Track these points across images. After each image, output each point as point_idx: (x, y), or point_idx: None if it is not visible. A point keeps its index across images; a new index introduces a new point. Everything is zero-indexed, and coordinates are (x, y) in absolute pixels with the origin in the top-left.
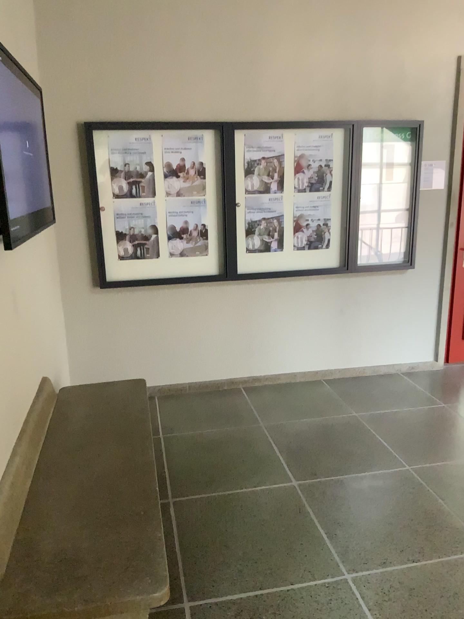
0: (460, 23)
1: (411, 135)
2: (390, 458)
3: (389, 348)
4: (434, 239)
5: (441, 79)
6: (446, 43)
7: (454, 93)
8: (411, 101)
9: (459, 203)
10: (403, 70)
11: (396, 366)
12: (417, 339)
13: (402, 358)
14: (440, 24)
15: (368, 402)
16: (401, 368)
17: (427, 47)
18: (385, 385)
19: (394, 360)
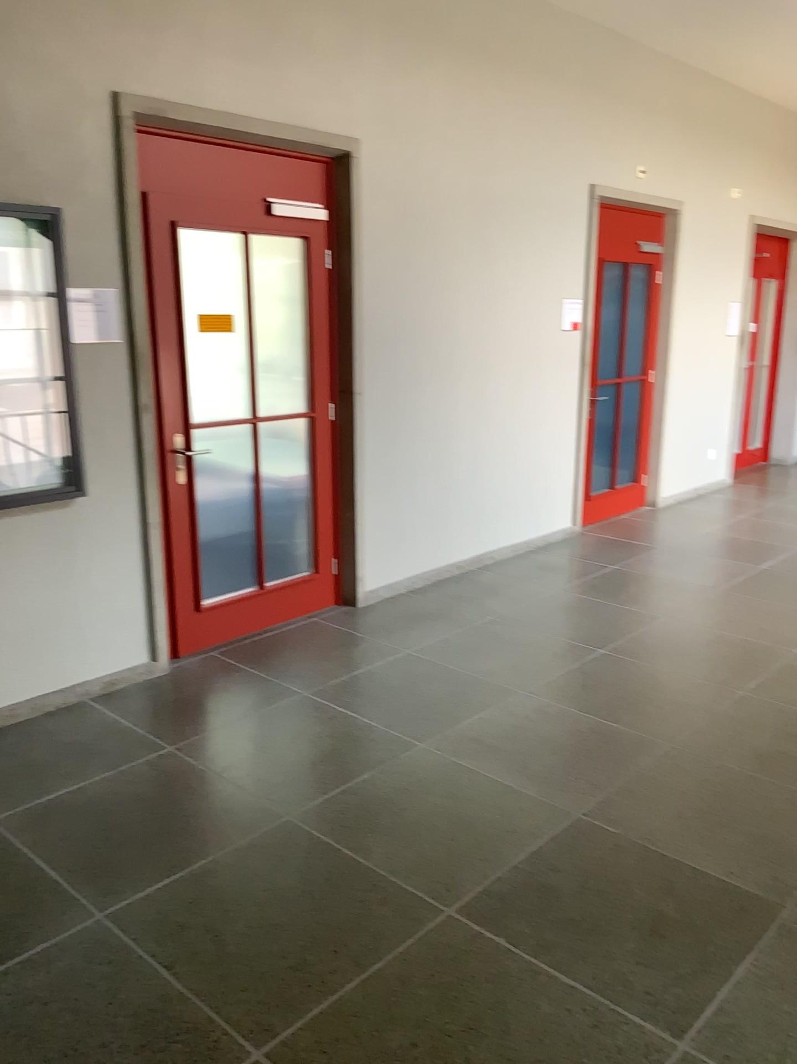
0: (112, 32)
1: (44, 237)
2: (63, 908)
3: (62, 656)
4: (119, 436)
5: (91, 132)
6: (89, 64)
7: (120, 163)
8: (34, 168)
9: (158, 368)
10: (8, 103)
11: (80, 688)
12: (115, 628)
13: (90, 670)
14: (73, 24)
15: (21, 785)
16: (91, 689)
17: (54, 64)
18: (58, 734)
19: (75, 679)
